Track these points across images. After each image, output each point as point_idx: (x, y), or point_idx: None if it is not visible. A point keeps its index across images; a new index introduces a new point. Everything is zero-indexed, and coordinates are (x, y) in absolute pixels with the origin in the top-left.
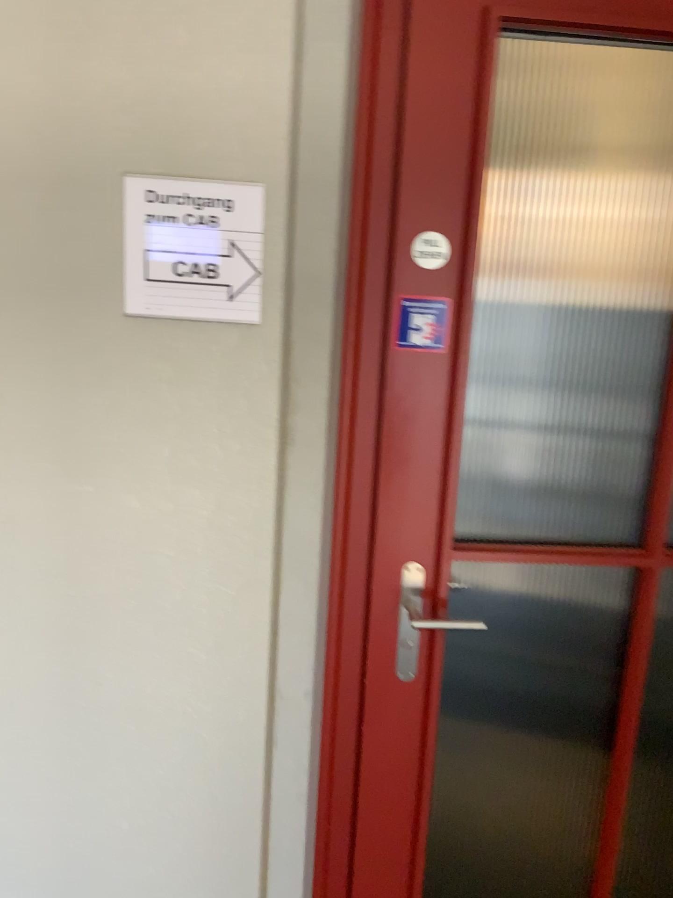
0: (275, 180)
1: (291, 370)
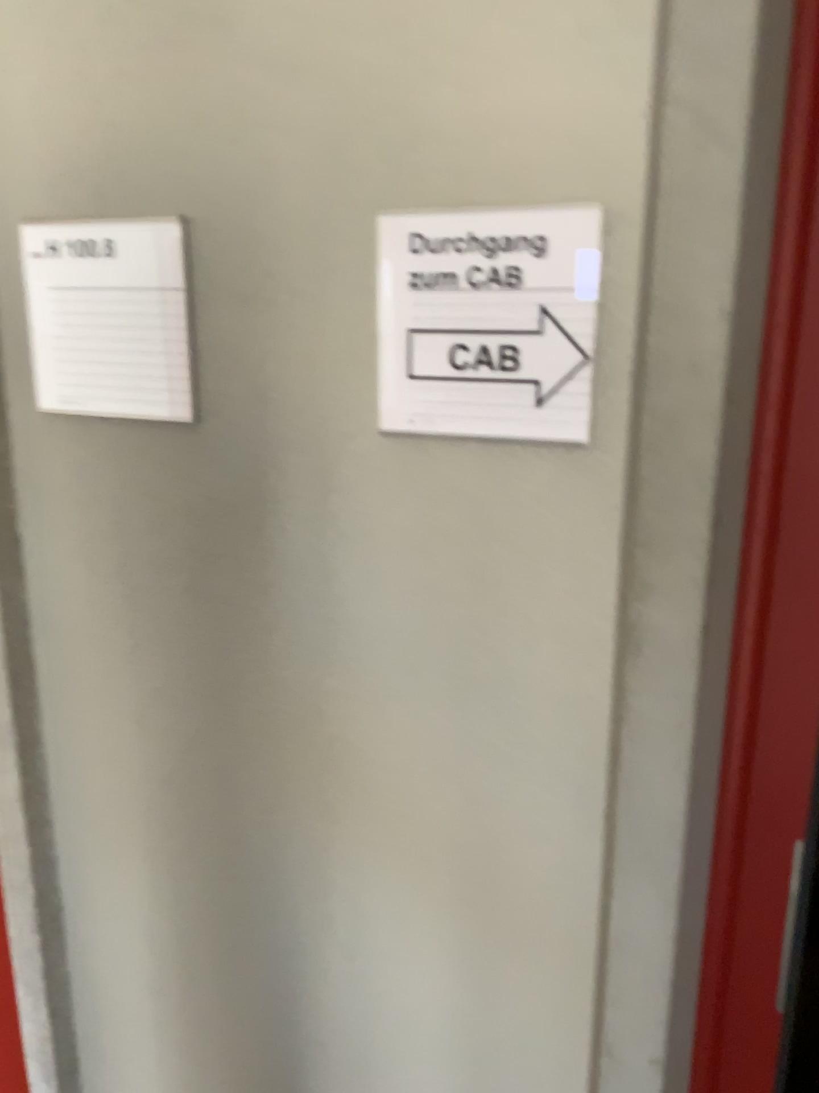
0: (621, 190)
1: (640, 534)
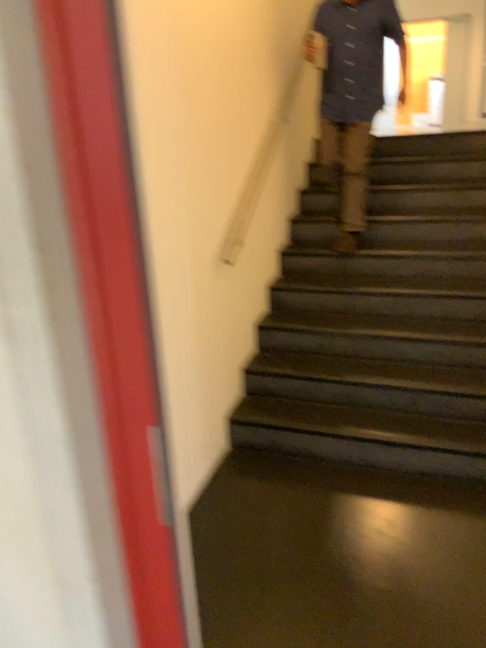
0: None
1: None
